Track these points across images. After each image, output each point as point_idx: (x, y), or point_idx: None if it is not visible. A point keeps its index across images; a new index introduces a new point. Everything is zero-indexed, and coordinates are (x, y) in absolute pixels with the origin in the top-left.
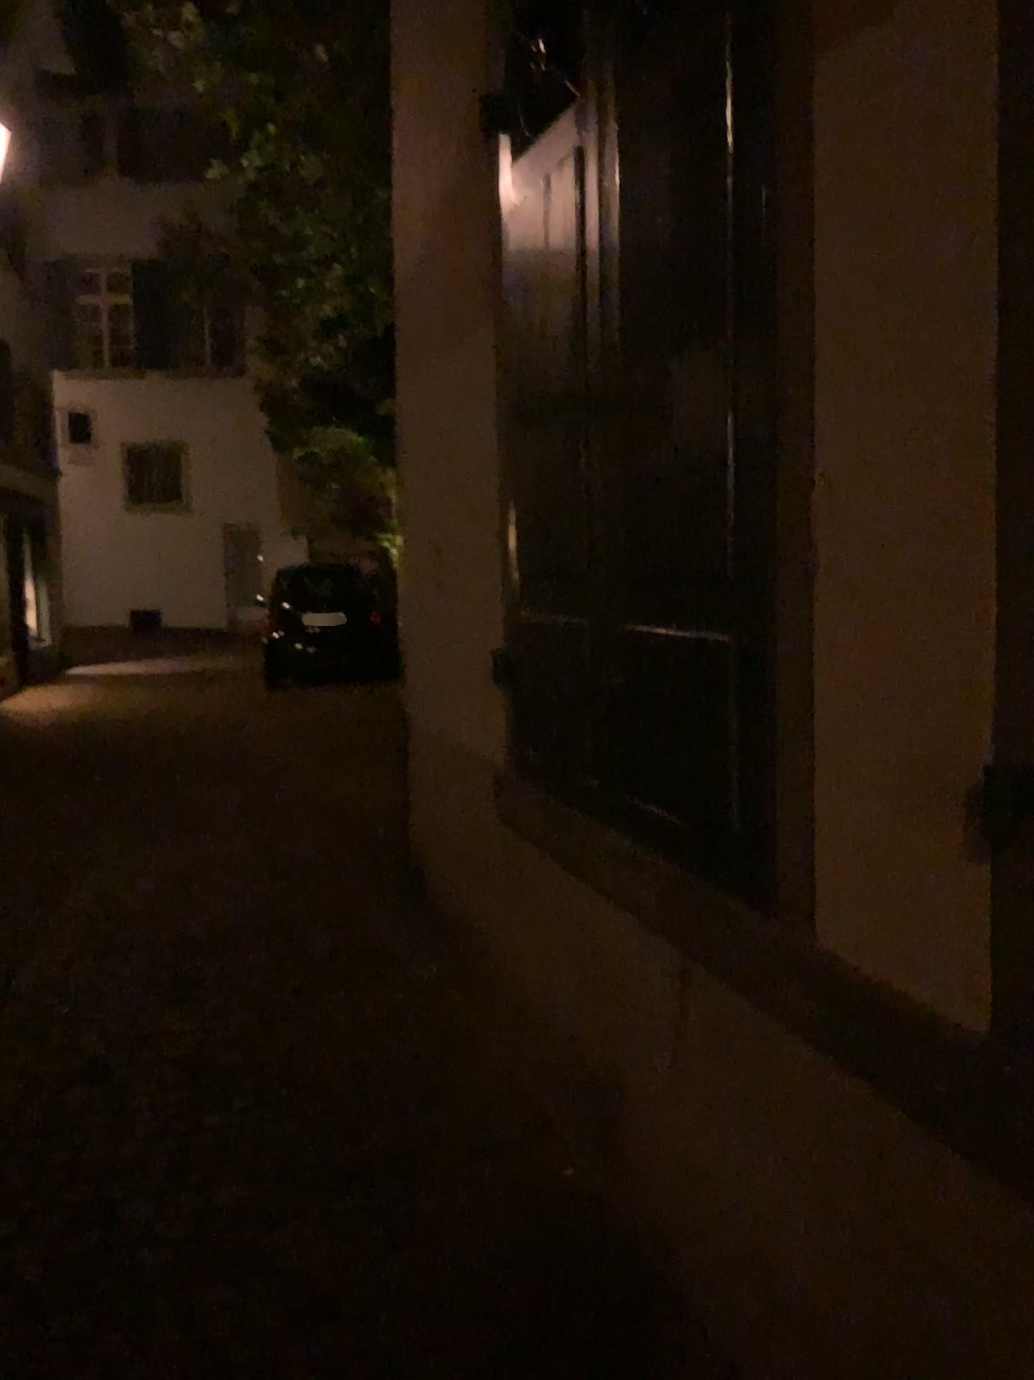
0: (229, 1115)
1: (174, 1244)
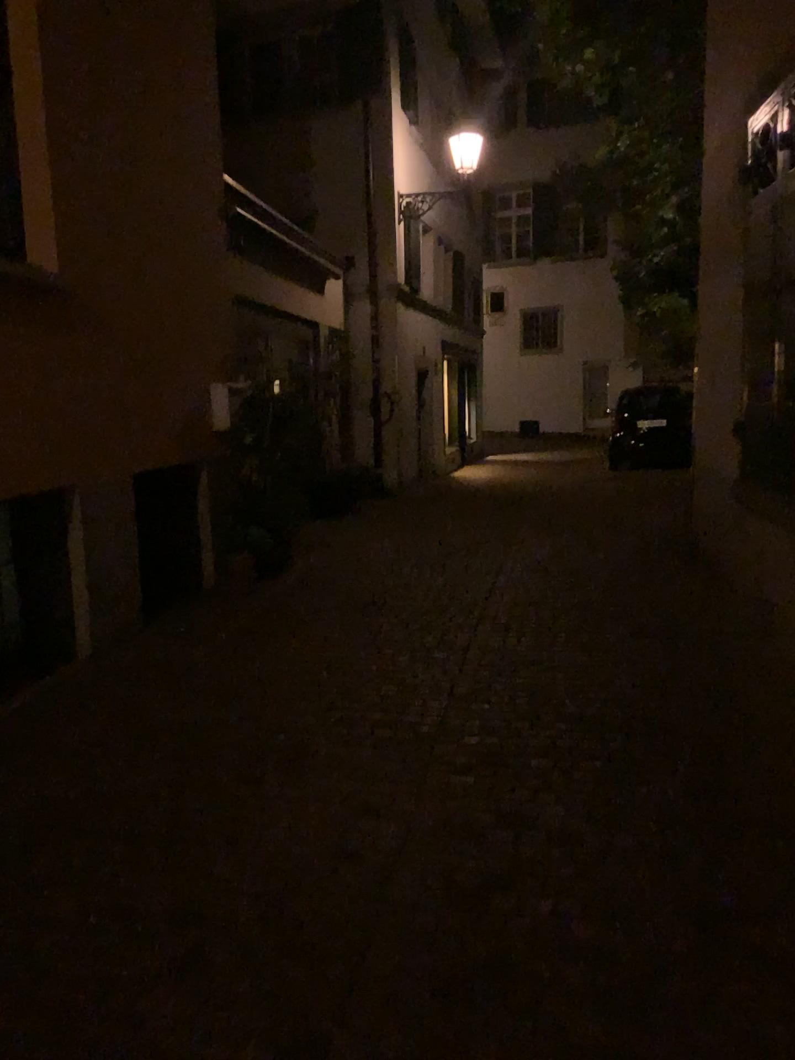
0: (601, 618)
1: (582, 644)
